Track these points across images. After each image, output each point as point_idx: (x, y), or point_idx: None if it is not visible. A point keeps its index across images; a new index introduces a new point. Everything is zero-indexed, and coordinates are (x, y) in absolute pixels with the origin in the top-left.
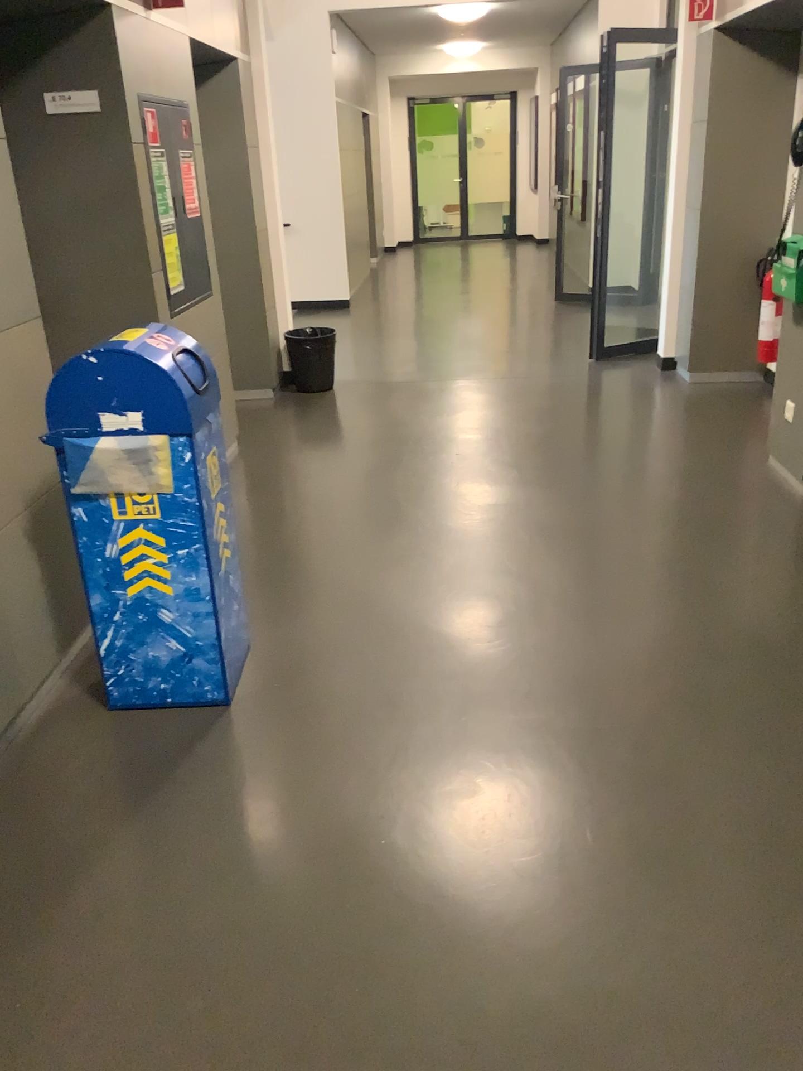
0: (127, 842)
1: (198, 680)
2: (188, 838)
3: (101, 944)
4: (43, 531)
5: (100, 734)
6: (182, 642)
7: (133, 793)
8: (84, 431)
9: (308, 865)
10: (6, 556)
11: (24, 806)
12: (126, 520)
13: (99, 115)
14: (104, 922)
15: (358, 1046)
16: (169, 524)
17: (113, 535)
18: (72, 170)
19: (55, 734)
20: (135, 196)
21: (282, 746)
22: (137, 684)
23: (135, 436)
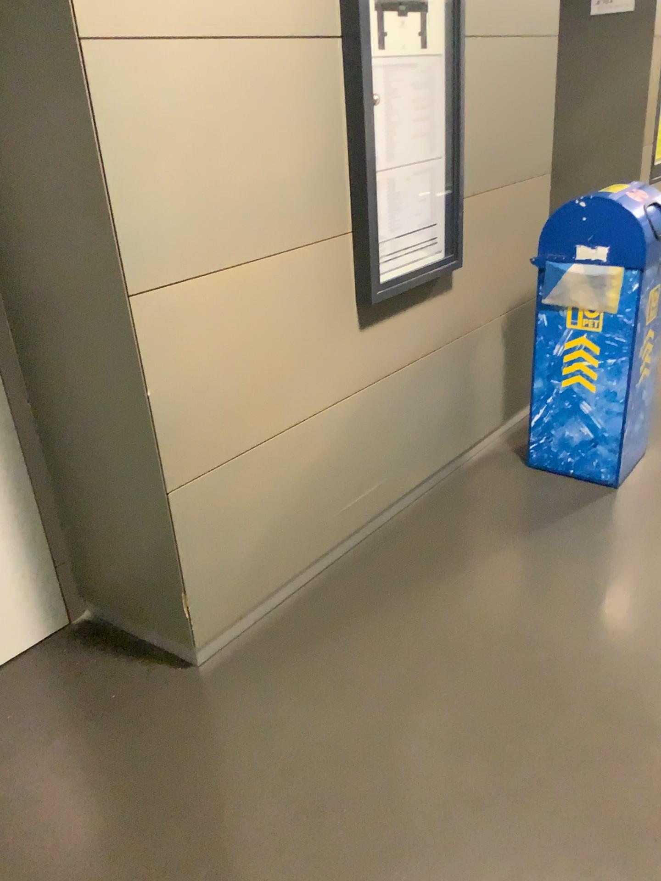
0: (521, 547)
1: (598, 461)
2: (564, 559)
3: (492, 597)
4: (514, 328)
5: (518, 478)
6: (594, 428)
7: (533, 520)
8: (562, 257)
9: (649, 607)
10: (486, 340)
11: (461, 504)
12: (576, 328)
13: (630, 12)
14: (496, 585)
15: (654, 726)
16: (607, 338)
17: (563, 338)
18: (597, 60)
19: (489, 468)
20: (644, 81)
21: (651, 525)
22: (553, 451)
23: (599, 265)
